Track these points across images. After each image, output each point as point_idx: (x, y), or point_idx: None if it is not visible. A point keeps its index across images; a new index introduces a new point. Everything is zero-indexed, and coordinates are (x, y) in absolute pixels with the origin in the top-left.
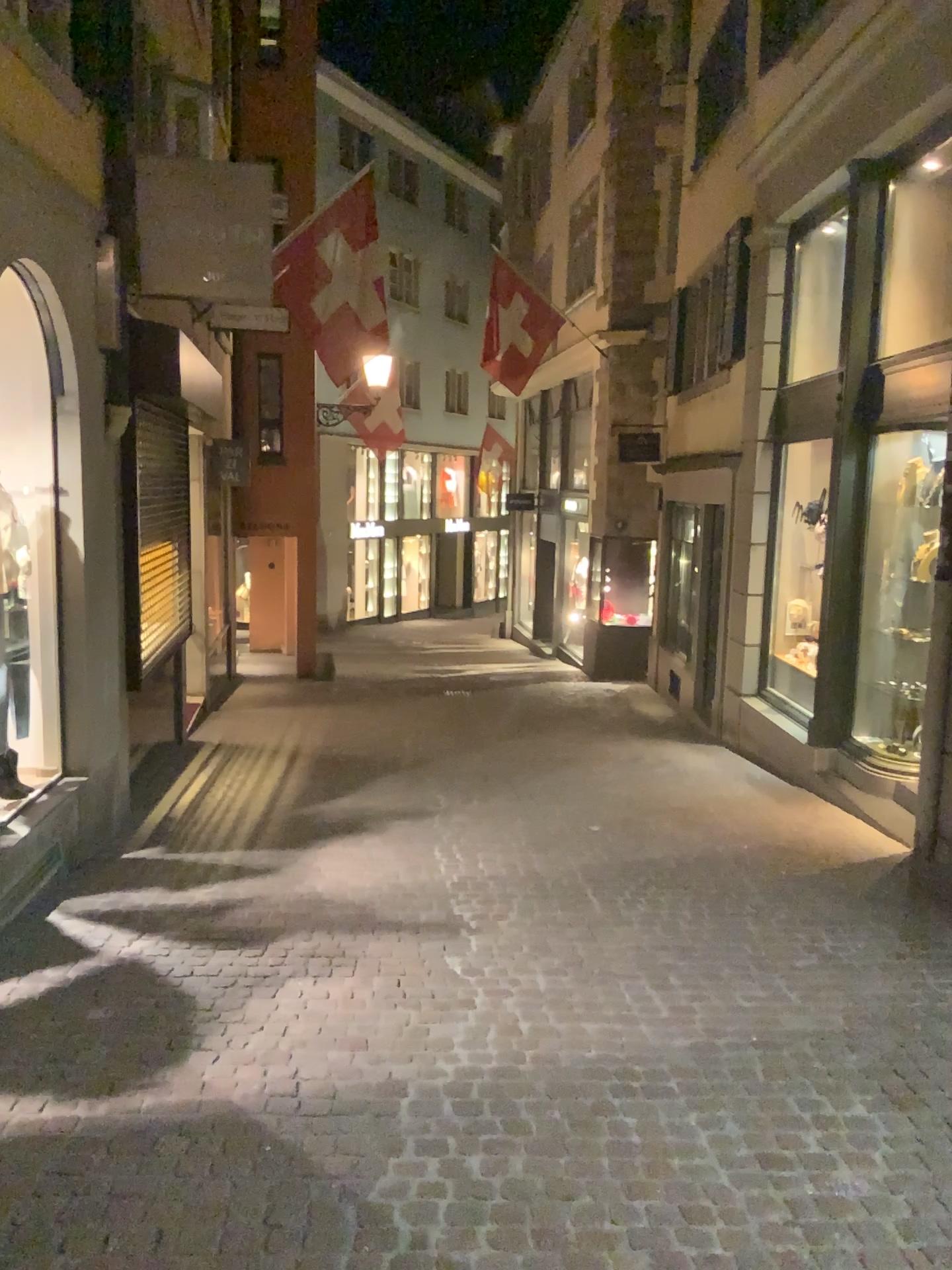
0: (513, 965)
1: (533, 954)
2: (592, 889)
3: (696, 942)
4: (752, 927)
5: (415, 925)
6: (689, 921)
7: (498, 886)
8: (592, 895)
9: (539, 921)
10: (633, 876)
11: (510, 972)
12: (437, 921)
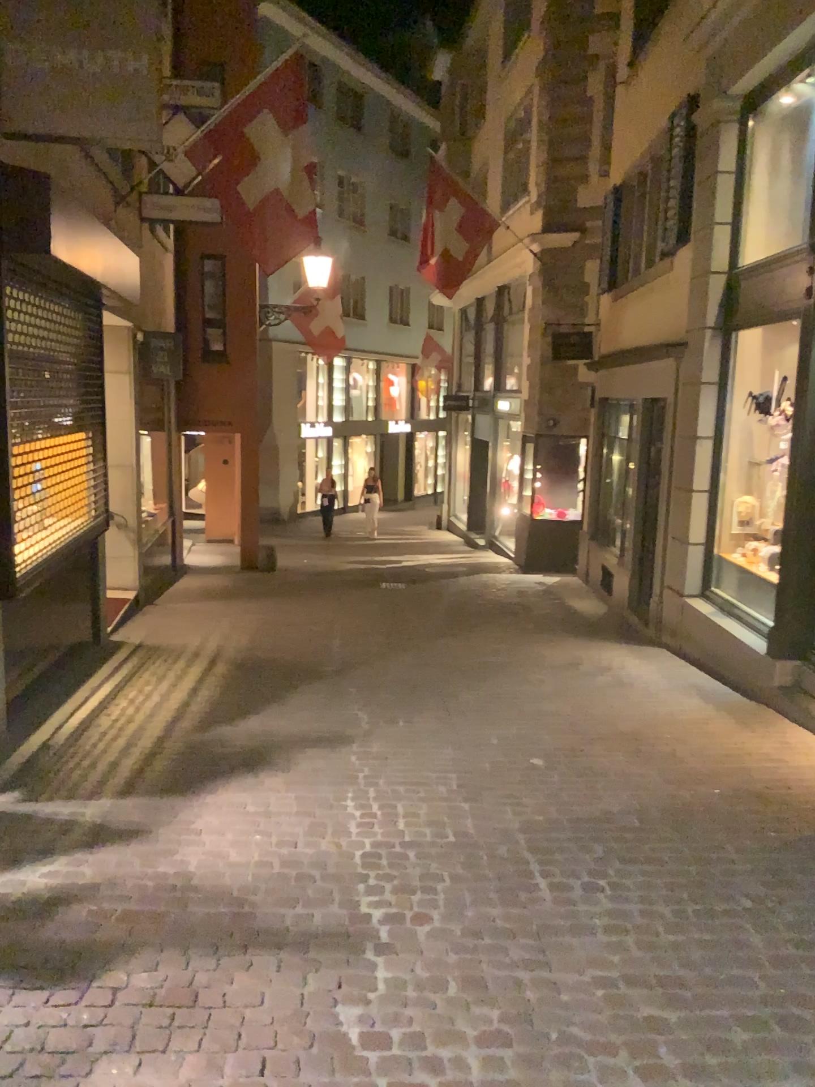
0: (433, 1032)
1: (462, 1006)
2: (539, 872)
3: (688, 975)
4: (759, 943)
5: (302, 943)
6: (673, 932)
7: (419, 865)
8: (540, 883)
9: (471, 932)
10: (590, 847)
11: (428, 1046)
12: (334, 934)
